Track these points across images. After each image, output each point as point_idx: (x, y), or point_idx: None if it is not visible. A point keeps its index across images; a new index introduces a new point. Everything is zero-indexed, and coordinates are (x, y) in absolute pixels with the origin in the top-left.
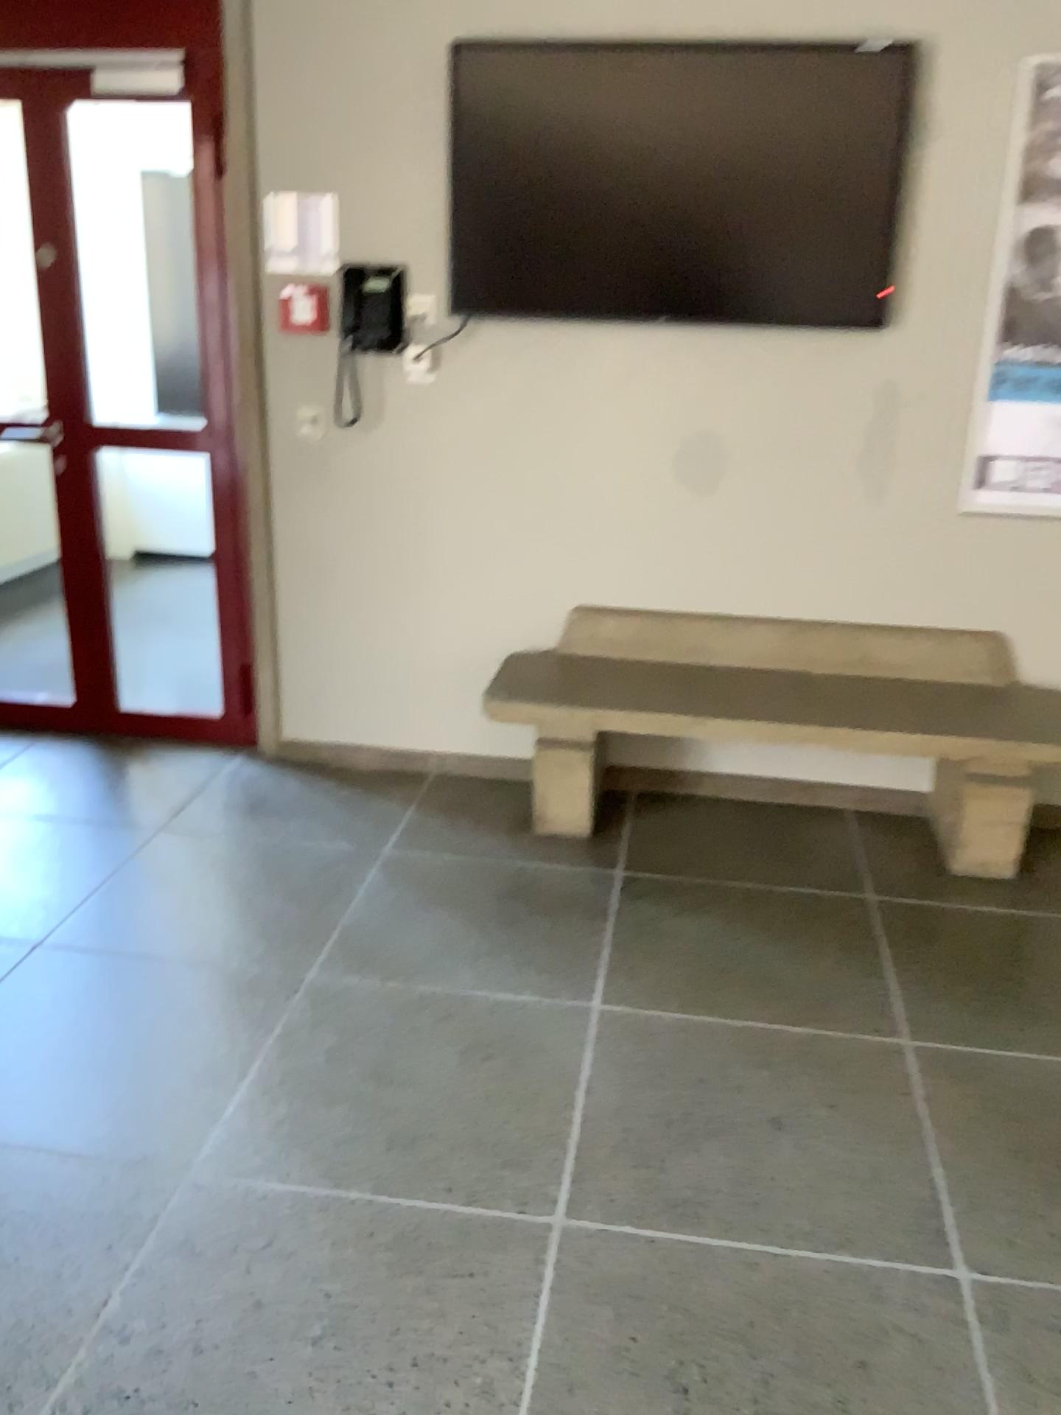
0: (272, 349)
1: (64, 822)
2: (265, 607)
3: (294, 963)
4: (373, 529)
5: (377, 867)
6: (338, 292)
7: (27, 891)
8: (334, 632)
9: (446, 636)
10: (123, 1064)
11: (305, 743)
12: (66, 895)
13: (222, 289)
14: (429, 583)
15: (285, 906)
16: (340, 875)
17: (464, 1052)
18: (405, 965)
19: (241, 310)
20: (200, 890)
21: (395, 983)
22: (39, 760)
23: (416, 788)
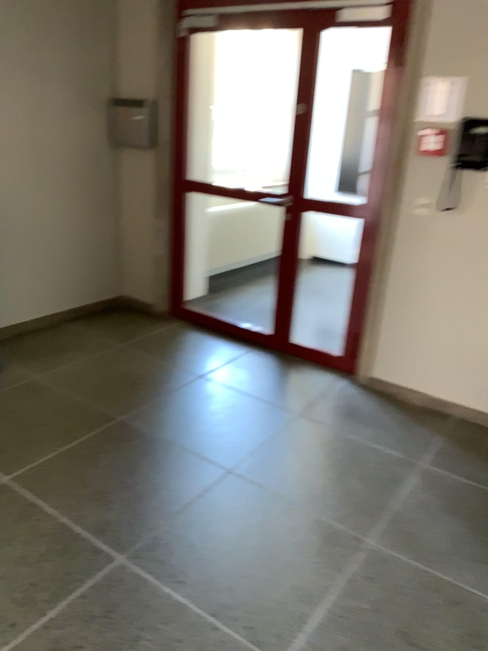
0: (409, 163)
1: (256, 399)
2: (377, 304)
3: (364, 528)
4: (449, 271)
5: (419, 472)
6: (456, 133)
7: (232, 437)
8: (414, 324)
9: (482, 339)
10: (261, 569)
11: (385, 381)
12: (250, 444)
13: (387, 129)
14: (478, 307)
15: (363, 485)
16: (397, 472)
17: (469, 638)
18: (432, 551)
19: (395, 141)
20: (317, 461)
21: (425, 562)
22: (251, 361)
23: (447, 423)
